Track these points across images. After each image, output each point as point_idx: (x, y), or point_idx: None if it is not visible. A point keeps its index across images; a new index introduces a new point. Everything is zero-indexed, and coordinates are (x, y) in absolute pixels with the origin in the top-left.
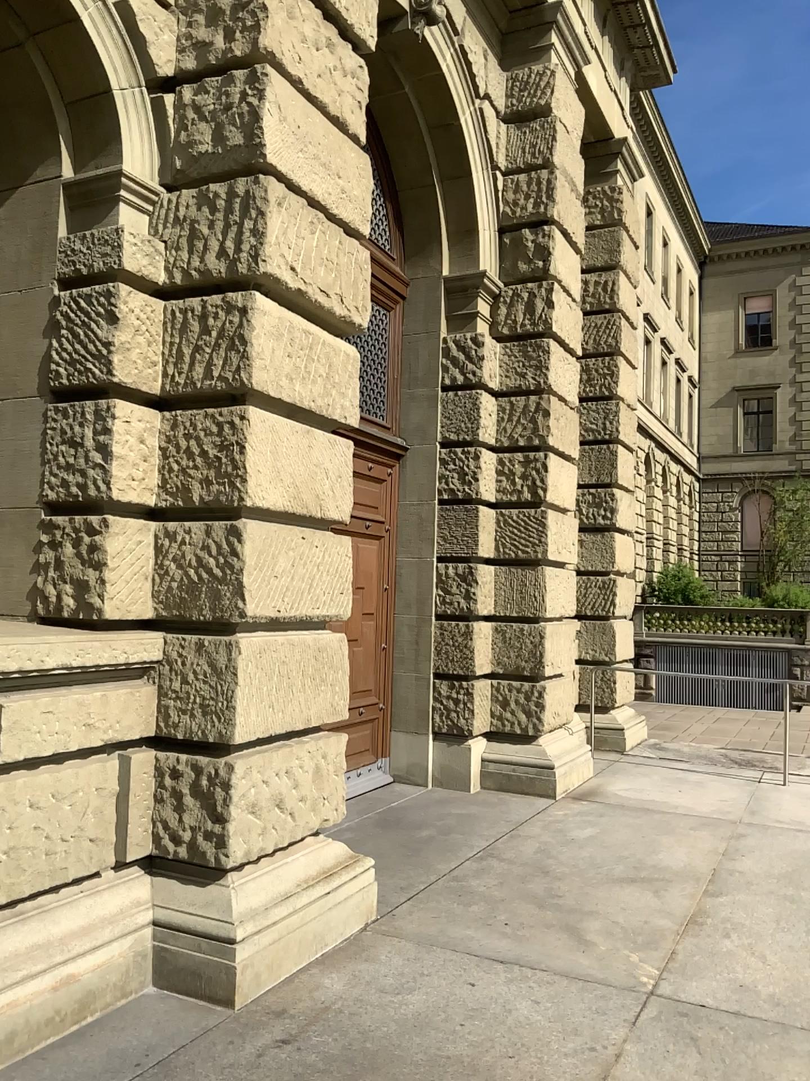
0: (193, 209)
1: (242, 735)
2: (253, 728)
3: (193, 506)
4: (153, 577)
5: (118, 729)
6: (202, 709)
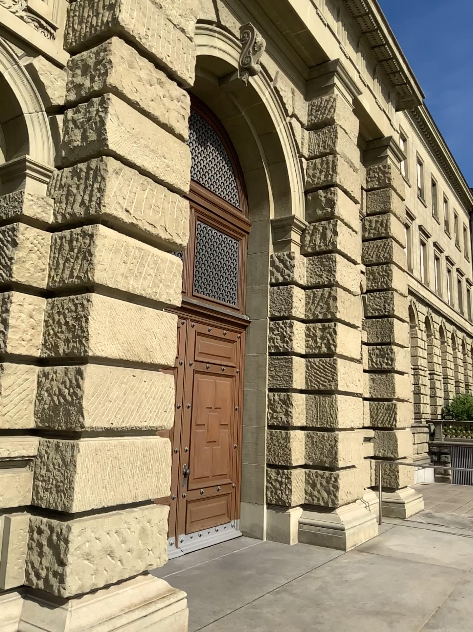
0: (70, 179)
1: (80, 506)
2: (90, 500)
3: (60, 356)
4: (34, 401)
5: (2, 500)
6: (57, 487)
